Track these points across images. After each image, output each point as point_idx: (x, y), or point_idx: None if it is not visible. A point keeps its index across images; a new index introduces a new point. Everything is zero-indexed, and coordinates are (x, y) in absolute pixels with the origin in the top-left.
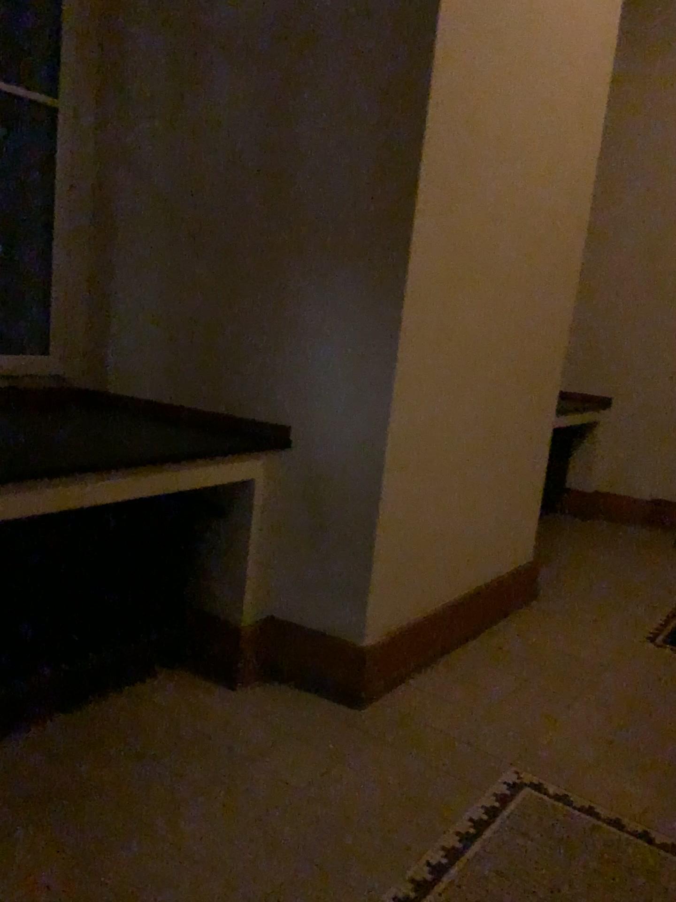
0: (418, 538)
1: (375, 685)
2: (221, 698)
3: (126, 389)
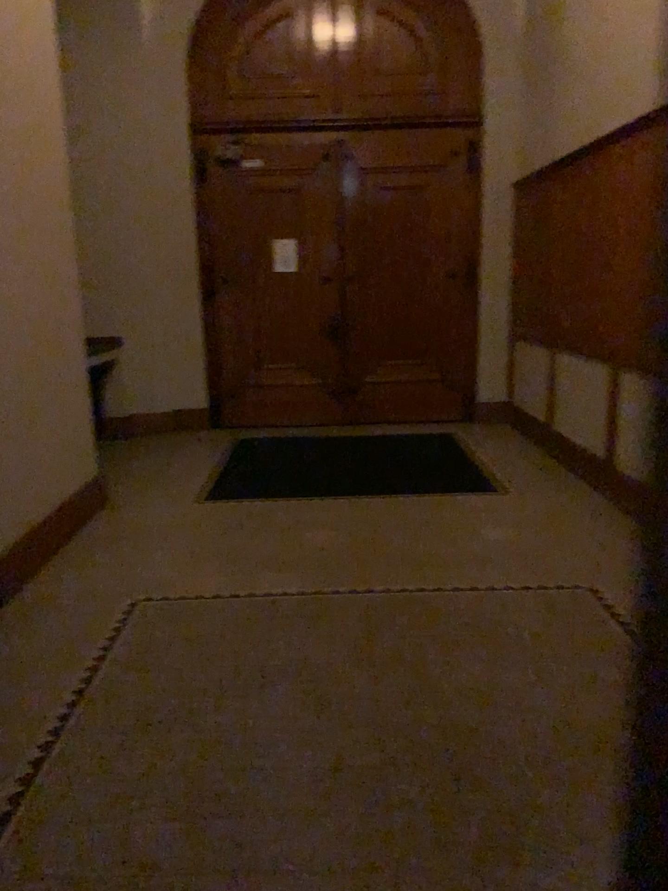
0: (6, 465)
1: (2, 584)
2: None
3: None
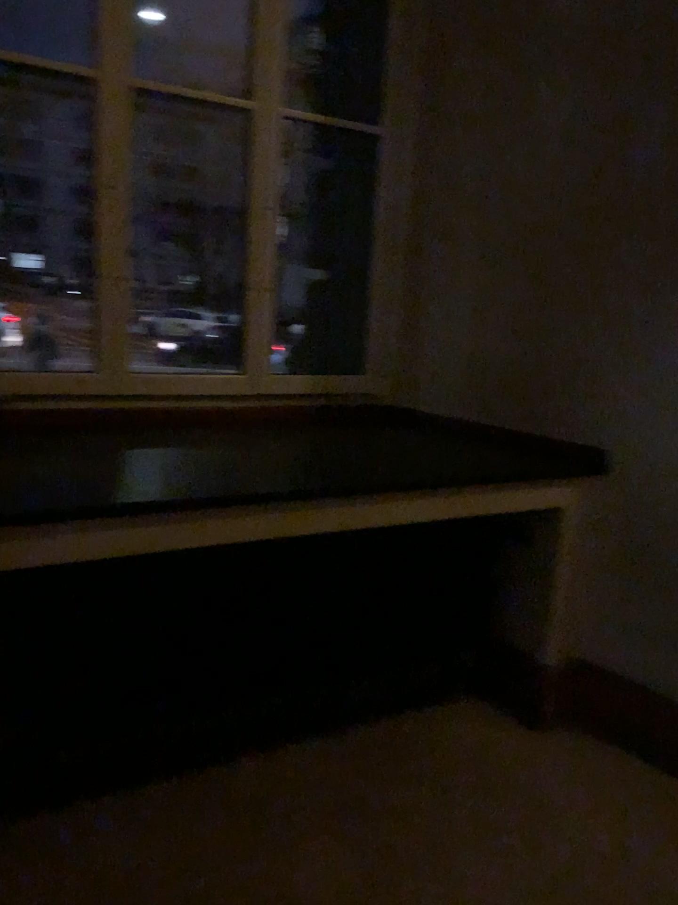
0: None
1: None
2: (519, 736)
3: (433, 408)
